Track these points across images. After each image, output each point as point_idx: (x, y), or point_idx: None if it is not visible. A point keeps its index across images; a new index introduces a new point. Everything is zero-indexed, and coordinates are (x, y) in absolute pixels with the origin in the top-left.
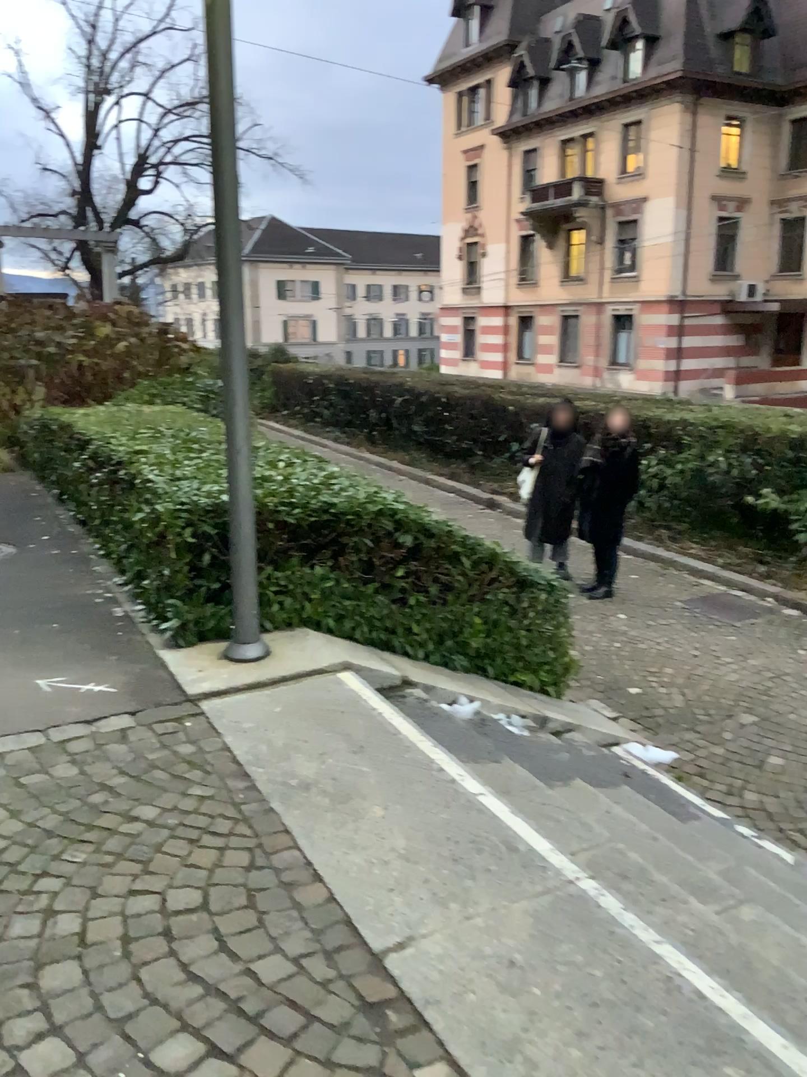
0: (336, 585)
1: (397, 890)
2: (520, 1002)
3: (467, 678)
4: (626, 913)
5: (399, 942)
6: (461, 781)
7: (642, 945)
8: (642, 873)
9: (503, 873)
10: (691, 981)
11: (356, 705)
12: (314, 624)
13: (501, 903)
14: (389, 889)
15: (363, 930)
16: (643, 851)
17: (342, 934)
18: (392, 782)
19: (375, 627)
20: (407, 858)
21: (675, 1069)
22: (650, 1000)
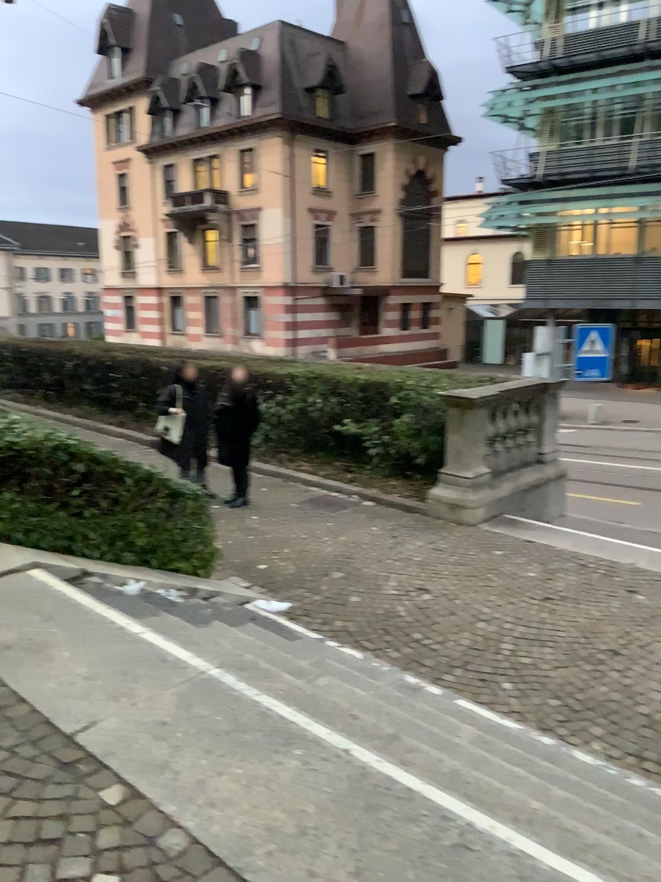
0: (22, 507)
1: (79, 697)
2: (165, 742)
3: (132, 568)
4: (234, 682)
5: (82, 726)
6: (125, 627)
7: (244, 698)
8: (249, 664)
9: (155, 676)
10: (272, 711)
11: (43, 590)
12: (6, 538)
13: (153, 692)
14: (73, 697)
15: (55, 724)
16: (252, 654)
17: (40, 728)
18: (74, 634)
19: (57, 536)
20: (86, 677)
21: (260, 757)
22: (248, 725)
